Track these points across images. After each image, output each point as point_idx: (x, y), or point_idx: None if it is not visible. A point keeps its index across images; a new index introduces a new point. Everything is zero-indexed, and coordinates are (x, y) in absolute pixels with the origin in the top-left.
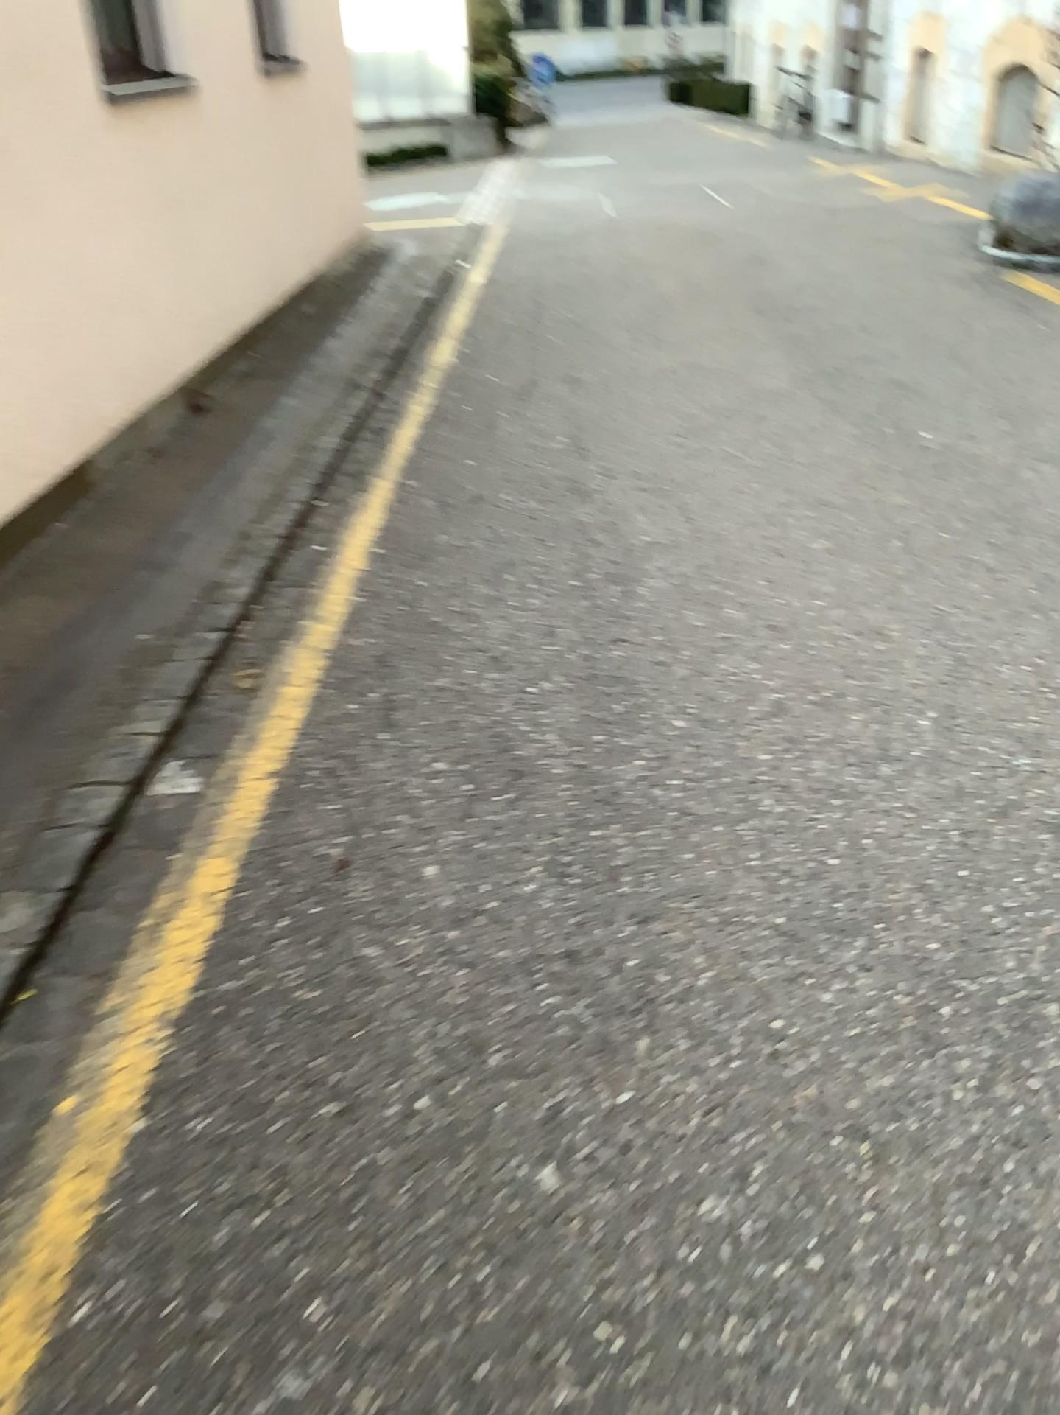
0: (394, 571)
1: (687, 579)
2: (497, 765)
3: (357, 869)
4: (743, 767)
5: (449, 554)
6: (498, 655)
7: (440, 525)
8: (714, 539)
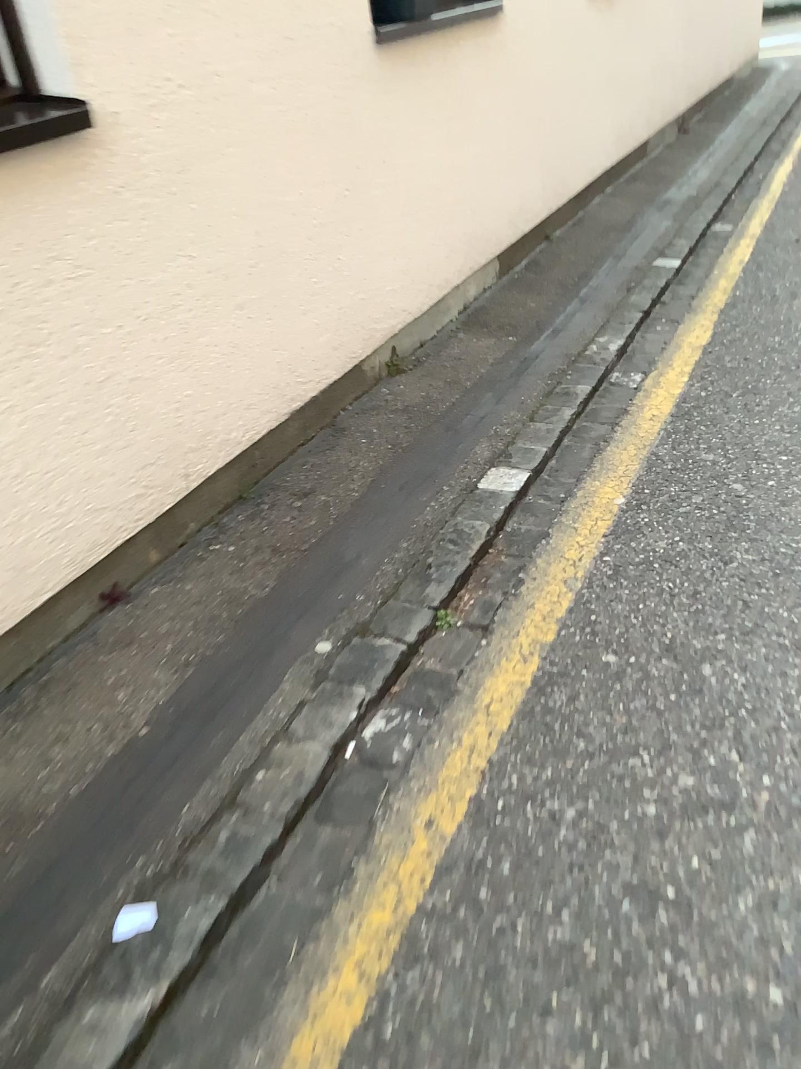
0: None
1: None
2: None
3: None
4: None
5: None
6: None
7: None
8: None
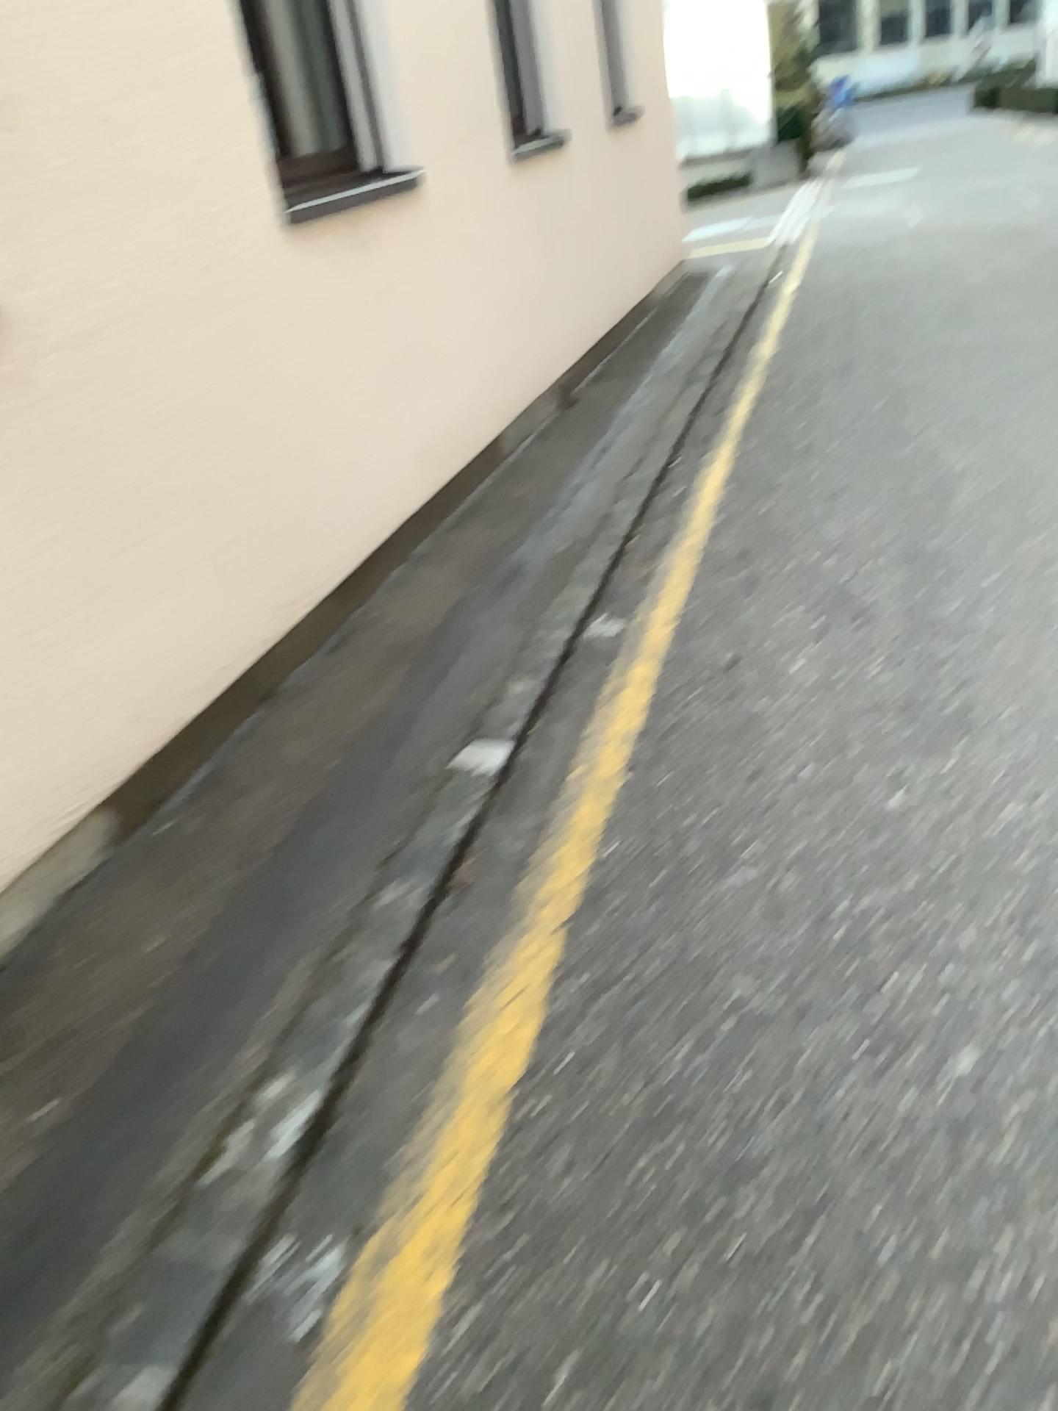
0: (751, 500)
1: (1001, 489)
2: (849, 608)
3: (752, 665)
4: (1048, 598)
5: (795, 486)
6: (843, 546)
7: (784, 468)
8: (1025, 461)
